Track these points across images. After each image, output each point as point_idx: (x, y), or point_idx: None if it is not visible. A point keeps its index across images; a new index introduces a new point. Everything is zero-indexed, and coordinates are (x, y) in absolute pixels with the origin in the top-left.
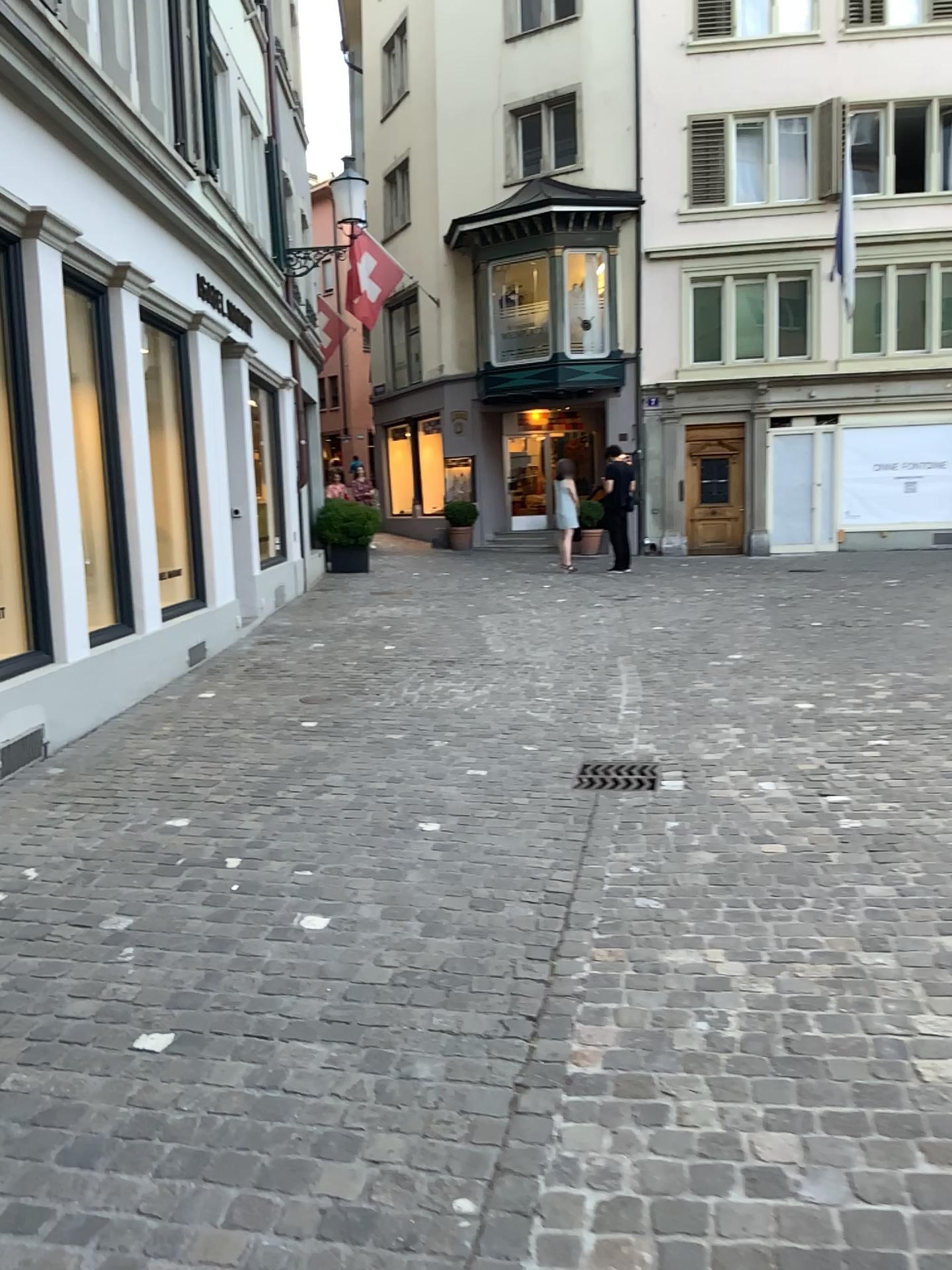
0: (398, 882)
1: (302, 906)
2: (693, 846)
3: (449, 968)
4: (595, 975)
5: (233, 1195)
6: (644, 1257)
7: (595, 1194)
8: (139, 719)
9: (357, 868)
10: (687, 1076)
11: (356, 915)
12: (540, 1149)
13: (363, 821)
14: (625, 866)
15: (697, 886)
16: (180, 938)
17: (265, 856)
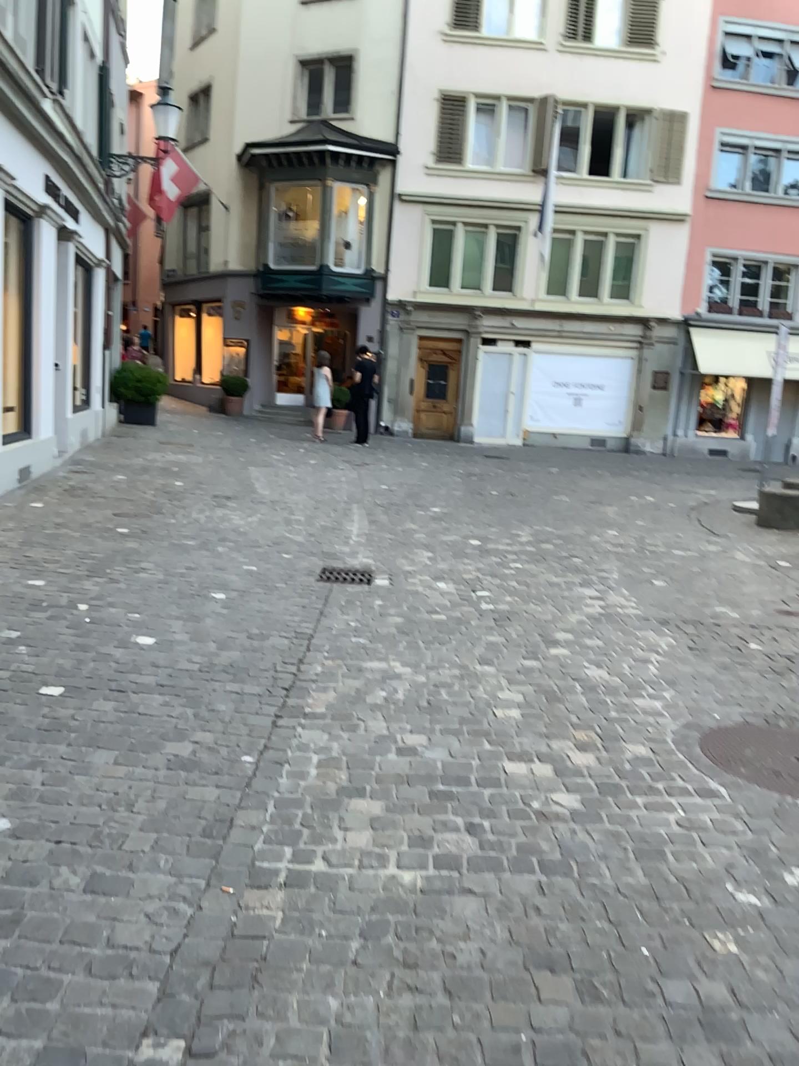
0: (199, 621)
1: (137, 630)
2: (390, 613)
3: (235, 663)
4: (324, 670)
5: (118, 750)
6: (342, 775)
7: (318, 754)
8: None
9: (172, 612)
10: (372, 712)
11: (173, 636)
12: (289, 737)
13: (172, 588)
14: (346, 621)
15: (390, 632)
16: (58, 641)
17: (107, 603)
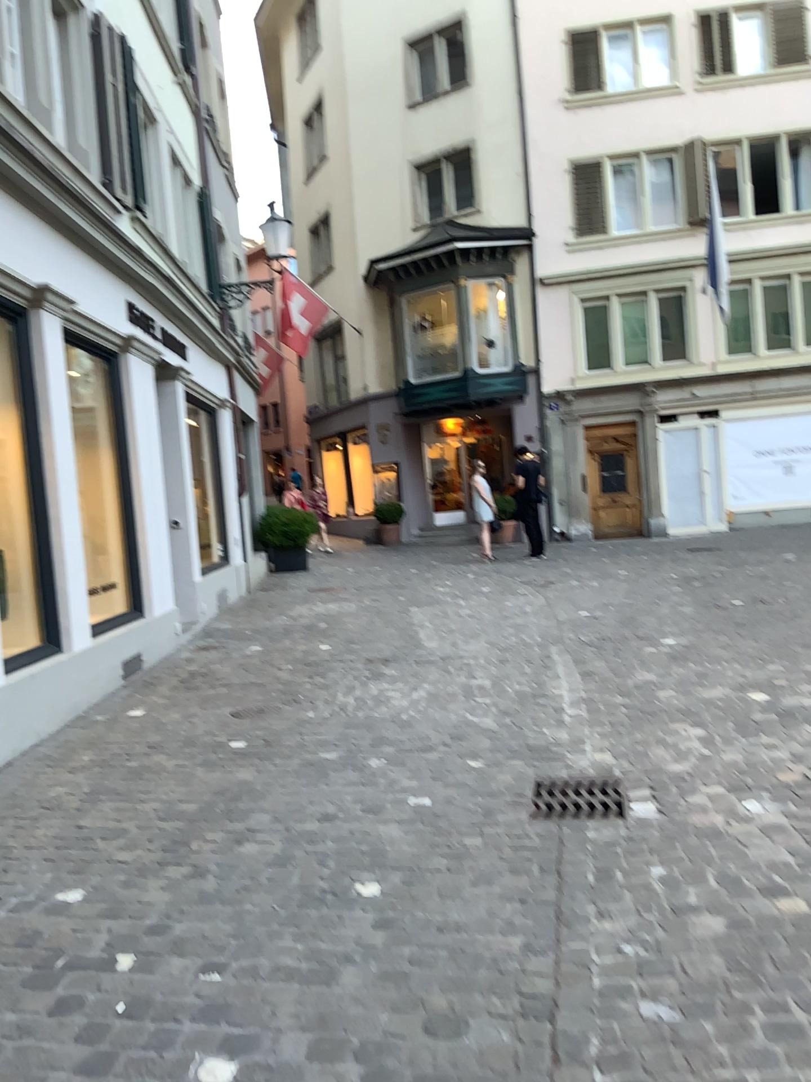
0: (330, 988)
1: (202, 1044)
2: (694, 908)
3: None
4: None
5: None
6: None
7: None
8: (56, 749)
9: (278, 968)
10: None
11: (273, 1059)
12: None
13: (289, 886)
14: (615, 947)
15: (717, 980)
16: None
17: (164, 952)
